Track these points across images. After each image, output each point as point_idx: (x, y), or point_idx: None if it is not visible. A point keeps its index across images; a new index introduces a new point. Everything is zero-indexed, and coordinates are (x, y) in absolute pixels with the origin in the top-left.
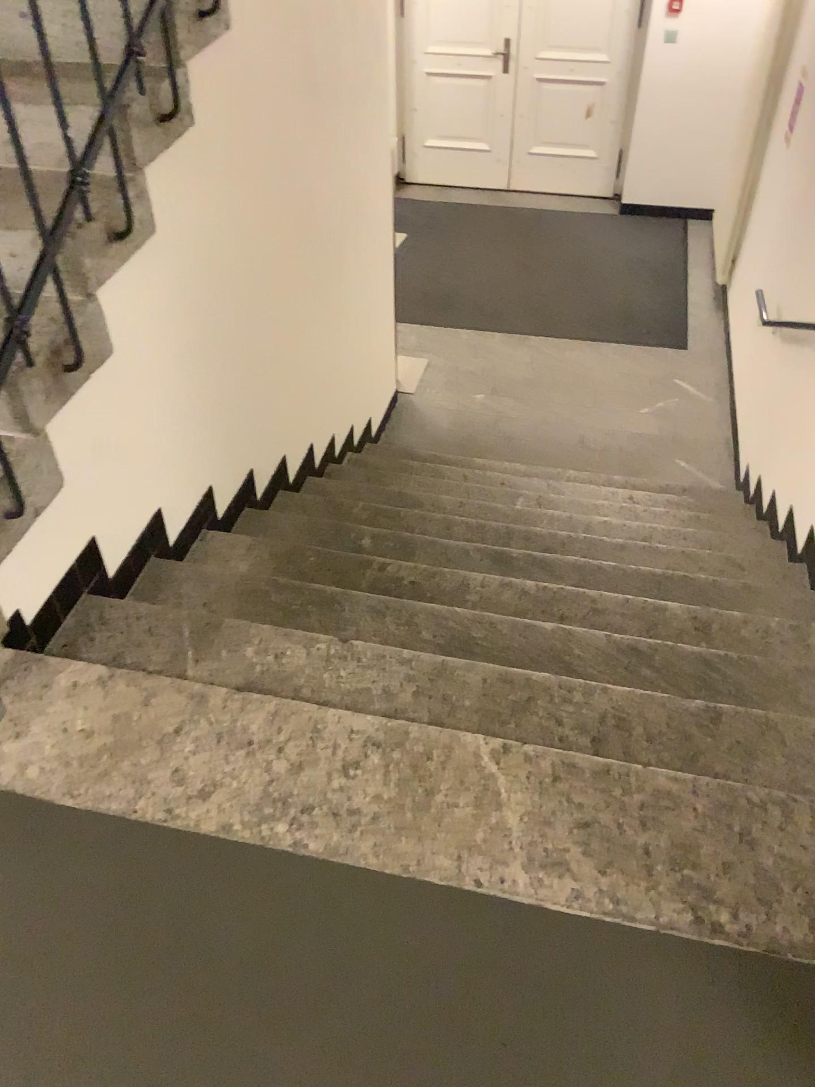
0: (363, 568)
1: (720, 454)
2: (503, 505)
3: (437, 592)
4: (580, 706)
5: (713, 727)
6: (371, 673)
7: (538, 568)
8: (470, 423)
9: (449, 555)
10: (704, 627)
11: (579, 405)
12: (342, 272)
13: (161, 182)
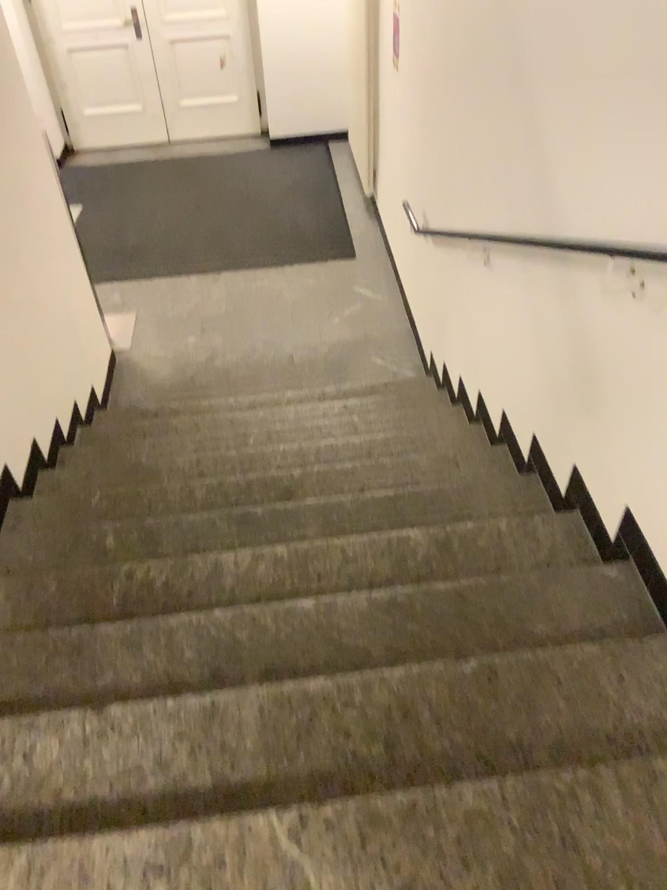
0: (111, 580)
1: (406, 346)
2: (235, 451)
3: (190, 589)
4: (362, 703)
5: (491, 682)
6: (137, 741)
7: (282, 523)
8: (187, 367)
9: (195, 532)
10: (446, 549)
11: (279, 327)
12: (21, 264)
13: None
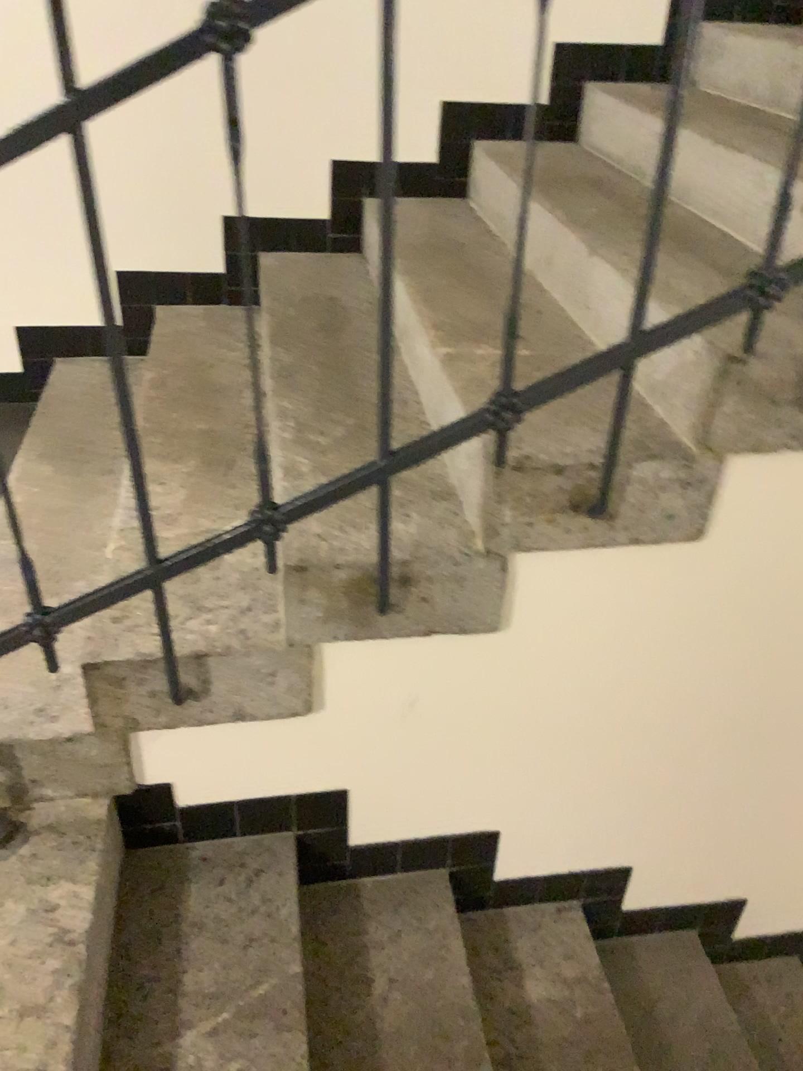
0: None
1: None
2: None
3: None
4: None
5: None
6: None
7: None
8: None
9: None
10: None
11: None
12: None
13: (770, 488)
